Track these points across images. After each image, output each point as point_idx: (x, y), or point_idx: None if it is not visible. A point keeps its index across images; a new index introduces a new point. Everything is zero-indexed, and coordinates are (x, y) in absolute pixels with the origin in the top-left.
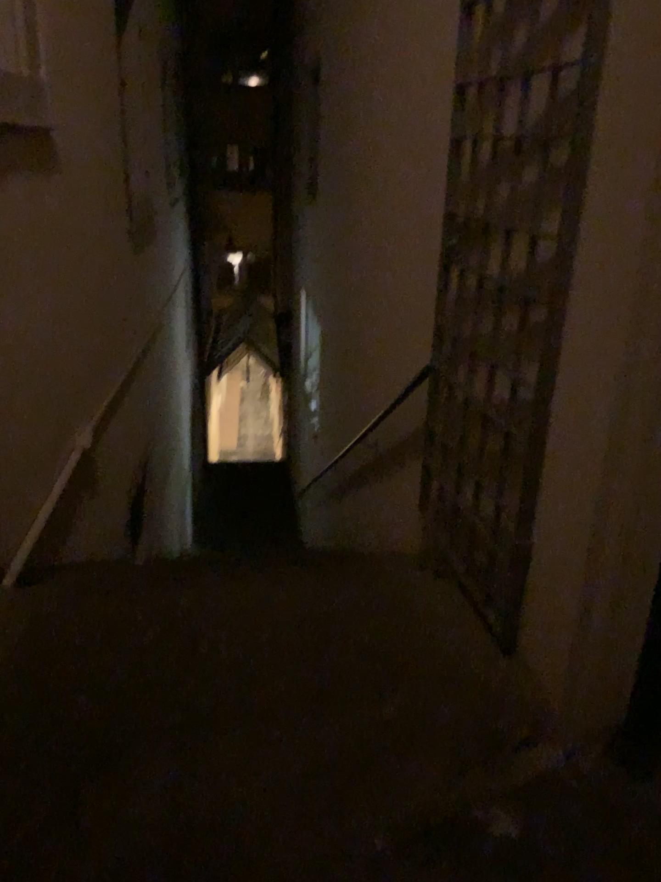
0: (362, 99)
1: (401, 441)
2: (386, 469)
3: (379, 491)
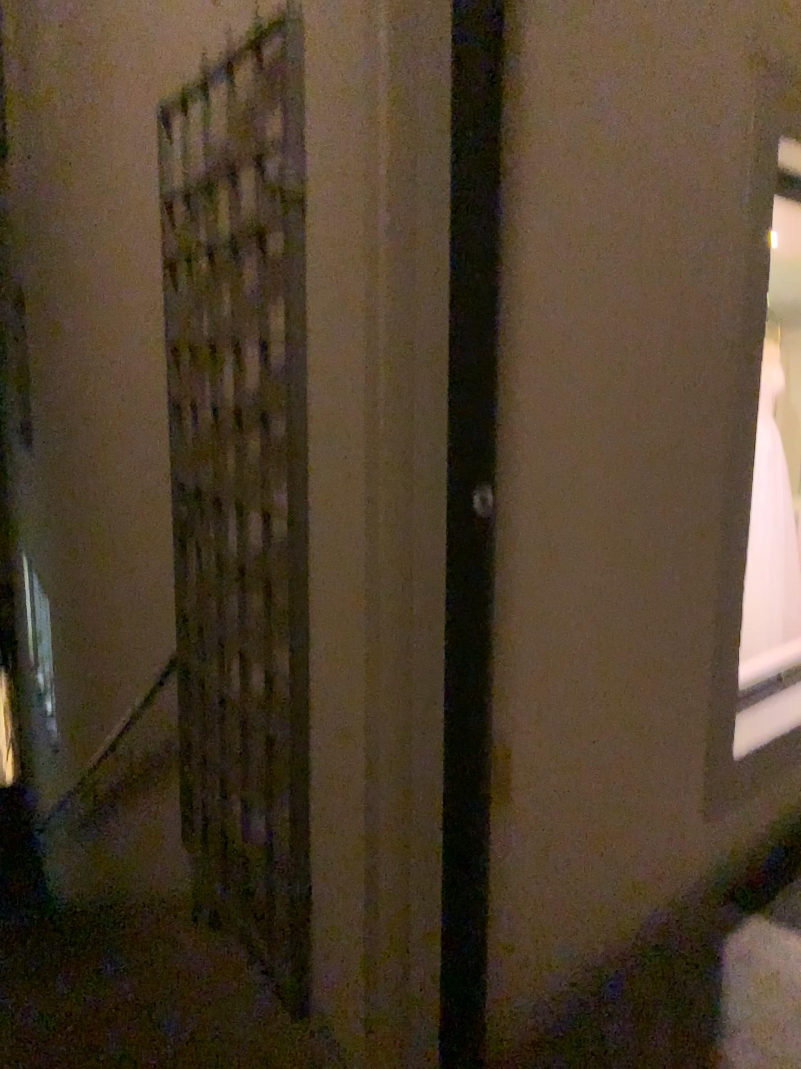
0: (82, 338)
1: (165, 742)
2: (150, 781)
3: (143, 811)
